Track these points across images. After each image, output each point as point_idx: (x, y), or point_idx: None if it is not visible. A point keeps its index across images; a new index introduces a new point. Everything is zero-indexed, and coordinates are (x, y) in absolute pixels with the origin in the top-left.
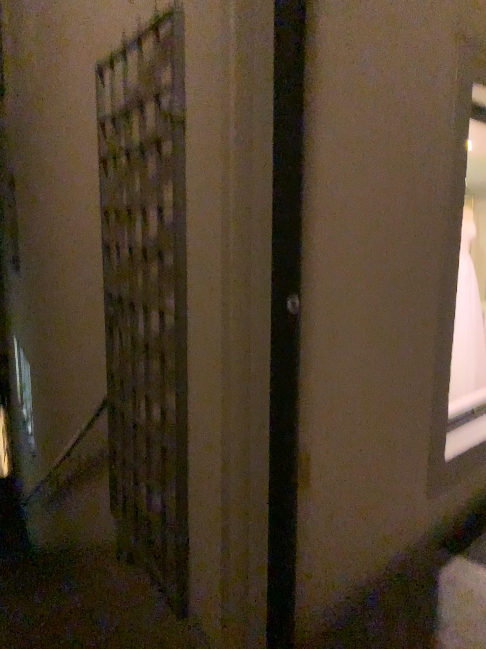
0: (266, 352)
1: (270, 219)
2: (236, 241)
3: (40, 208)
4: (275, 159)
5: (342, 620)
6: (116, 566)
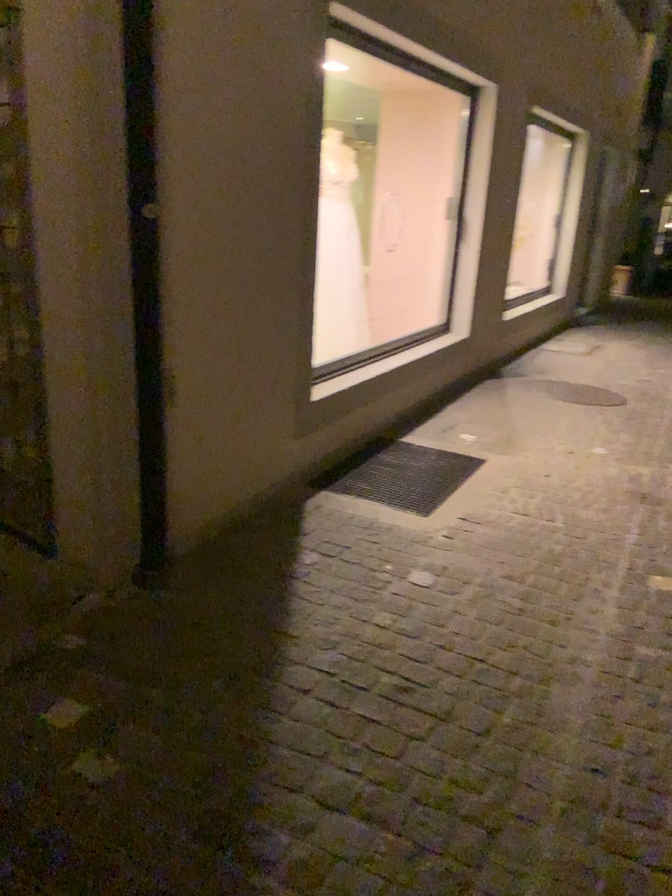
0: (127, 266)
1: (125, 133)
2: (90, 154)
3: None
4: (127, 70)
5: (212, 544)
6: None
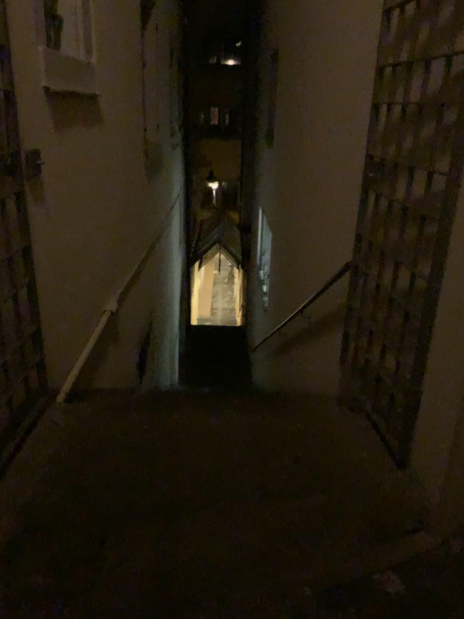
0: None
1: None
2: None
3: (300, 78)
4: None
5: None
6: (339, 412)
